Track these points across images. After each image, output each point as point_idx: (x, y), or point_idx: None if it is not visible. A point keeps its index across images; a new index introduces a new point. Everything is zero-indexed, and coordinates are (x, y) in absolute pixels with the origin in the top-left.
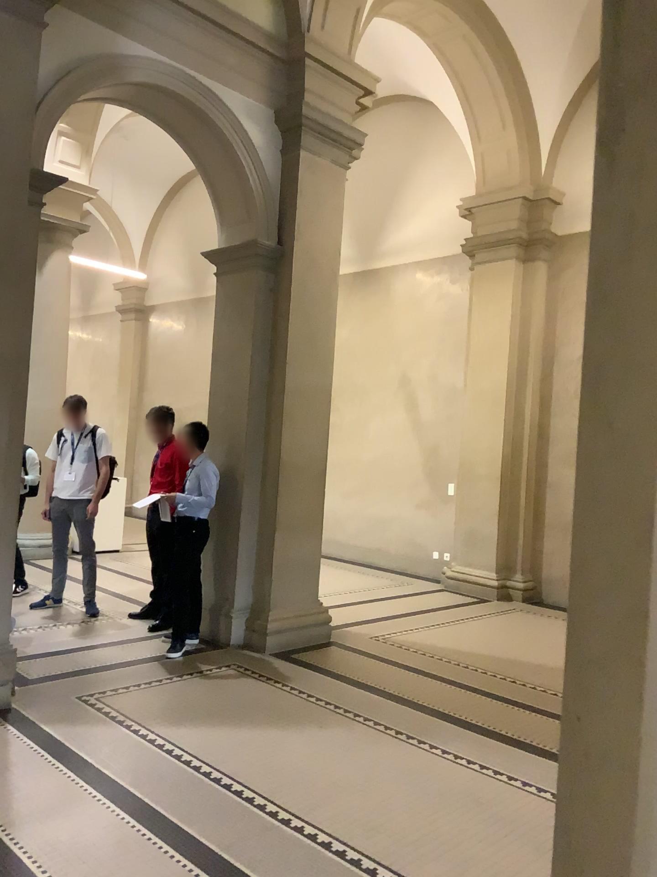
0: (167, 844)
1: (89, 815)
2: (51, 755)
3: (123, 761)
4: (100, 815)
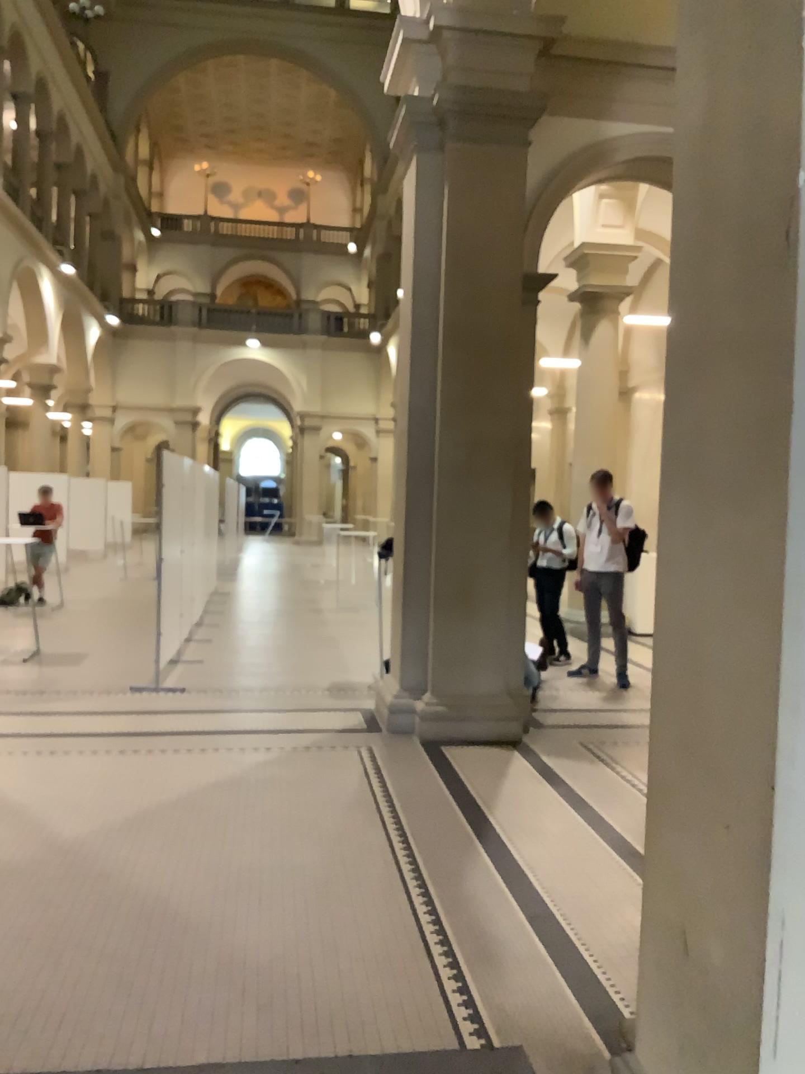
0: (601, 838)
1: (551, 811)
2: (537, 772)
3: (593, 785)
4: (558, 812)
